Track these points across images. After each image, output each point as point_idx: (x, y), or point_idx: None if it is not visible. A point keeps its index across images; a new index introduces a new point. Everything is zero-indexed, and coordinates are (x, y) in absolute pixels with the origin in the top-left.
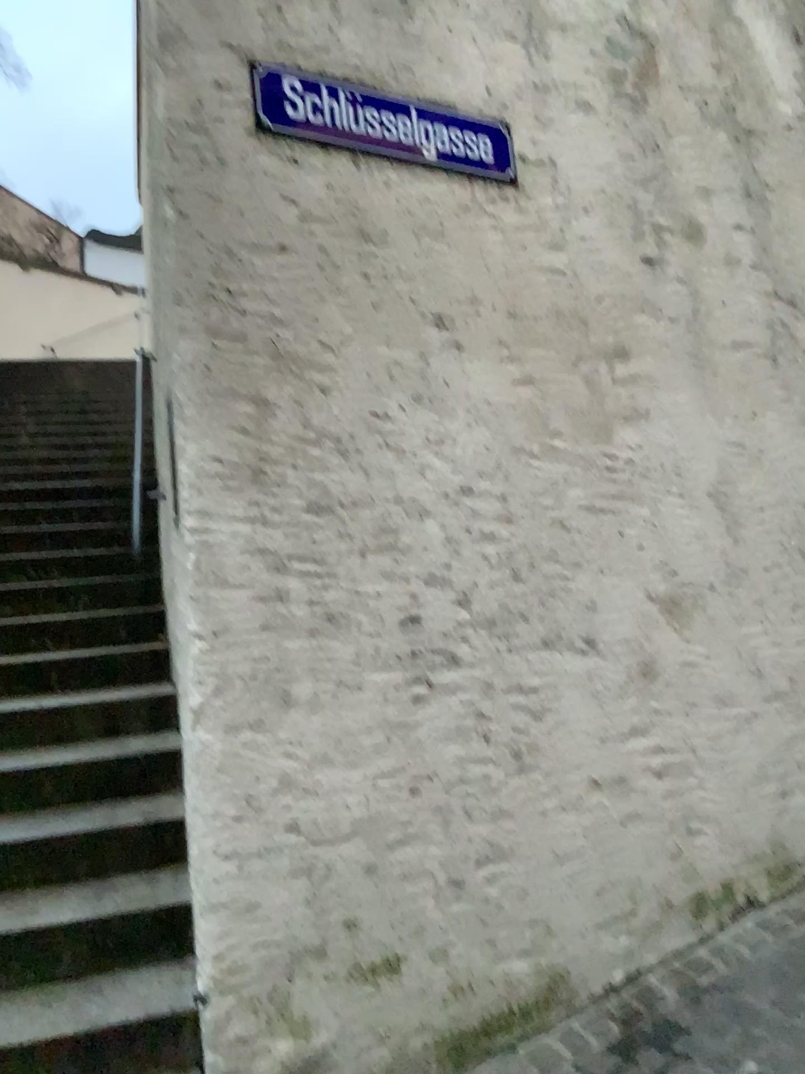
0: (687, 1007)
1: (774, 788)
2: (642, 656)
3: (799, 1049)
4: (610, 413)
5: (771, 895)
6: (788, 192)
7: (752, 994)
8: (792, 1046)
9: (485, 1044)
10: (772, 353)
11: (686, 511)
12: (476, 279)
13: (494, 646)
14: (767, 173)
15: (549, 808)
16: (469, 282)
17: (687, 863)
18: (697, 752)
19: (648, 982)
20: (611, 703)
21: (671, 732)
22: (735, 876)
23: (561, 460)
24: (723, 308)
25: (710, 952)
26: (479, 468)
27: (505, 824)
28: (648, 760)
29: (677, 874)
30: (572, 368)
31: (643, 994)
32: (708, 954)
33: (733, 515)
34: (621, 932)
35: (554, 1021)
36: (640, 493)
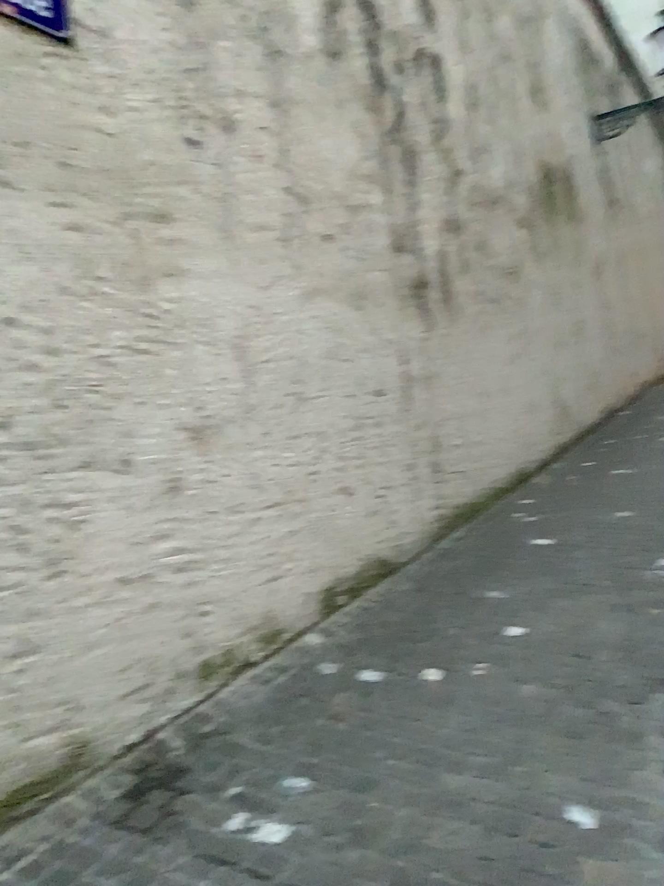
0: (189, 751)
1: (268, 575)
2: (170, 473)
3: (269, 769)
4: (153, 266)
5: (261, 656)
6: (309, 107)
7: (240, 732)
8: (265, 767)
9: (11, 811)
10: (289, 235)
11: (213, 355)
12: (31, 121)
13: (34, 463)
14: (294, 88)
15: (81, 603)
16: (23, 122)
17: (198, 638)
18: (211, 550)
19: (160, 735)
20: (142, 511)
21: (191, 535)
22: (235, 644)
23: (107, 301)
24: (253, 191)
25: (212, 705)
26: (26, 300)
27: (38, 620)
28: (171, 558)
29: (189, 648)
30: (121, 220)
31: (155, 746)
32: (210, 707)
33: (250, 361)
34: (140, 699)
35: (76, 780)
36: (176, 337)
